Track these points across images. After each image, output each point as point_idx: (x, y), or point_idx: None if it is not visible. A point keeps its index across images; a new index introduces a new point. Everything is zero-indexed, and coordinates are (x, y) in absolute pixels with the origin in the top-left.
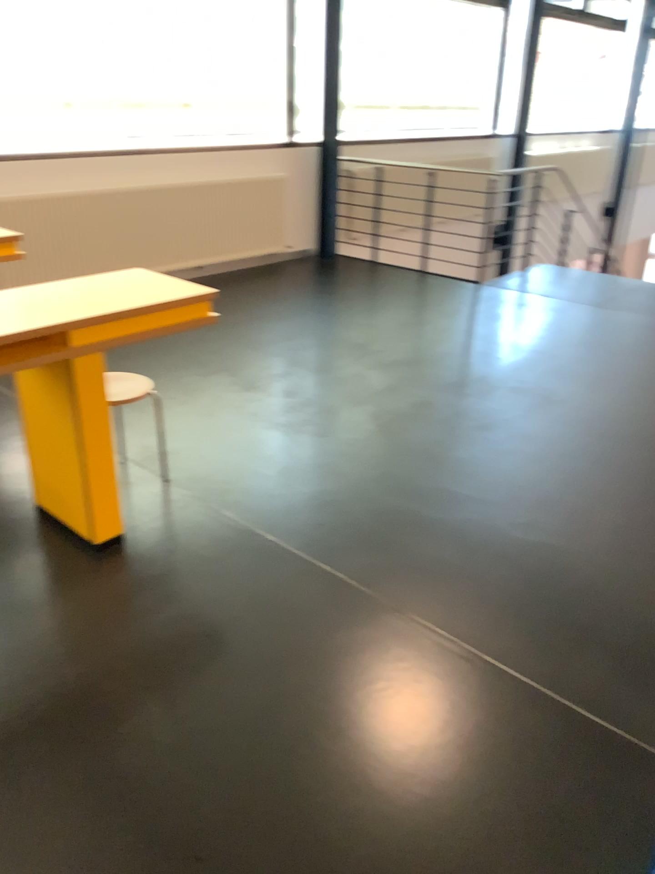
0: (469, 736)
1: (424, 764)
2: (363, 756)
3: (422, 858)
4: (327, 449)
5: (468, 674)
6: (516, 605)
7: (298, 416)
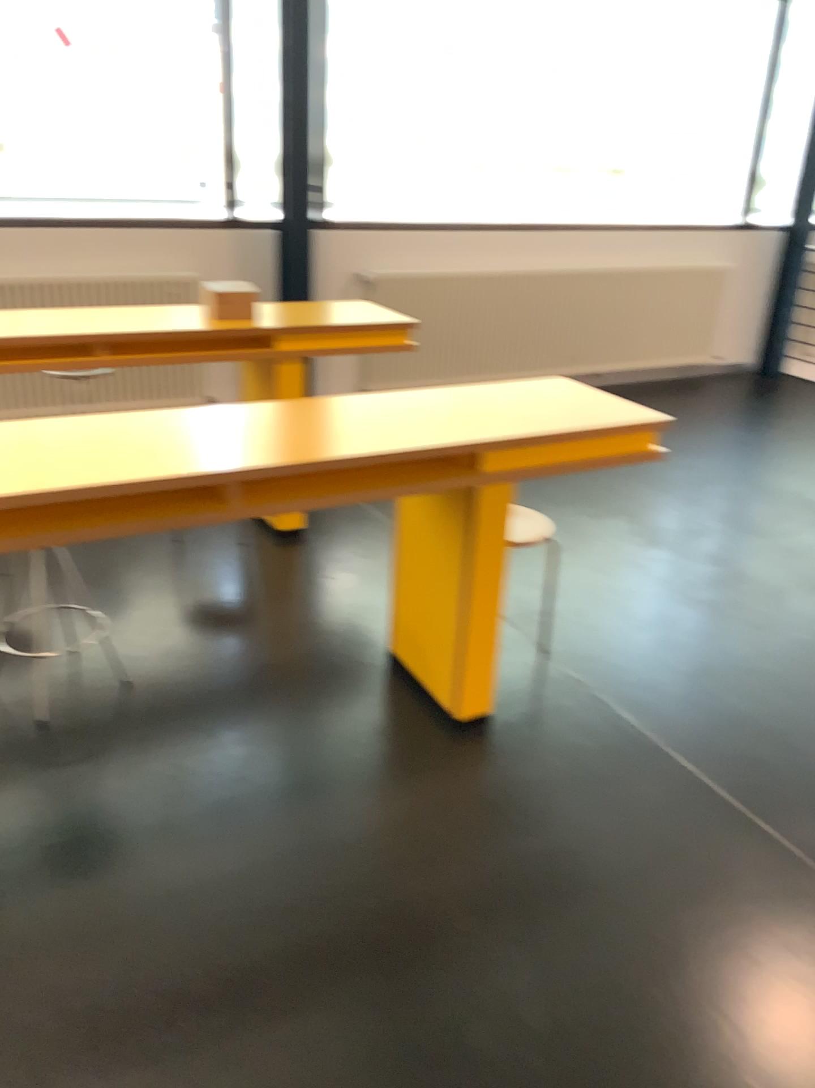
0: None
1: None
2: None
3: None
4: (770, 652)
5: None
6: None
7: (727, 595)
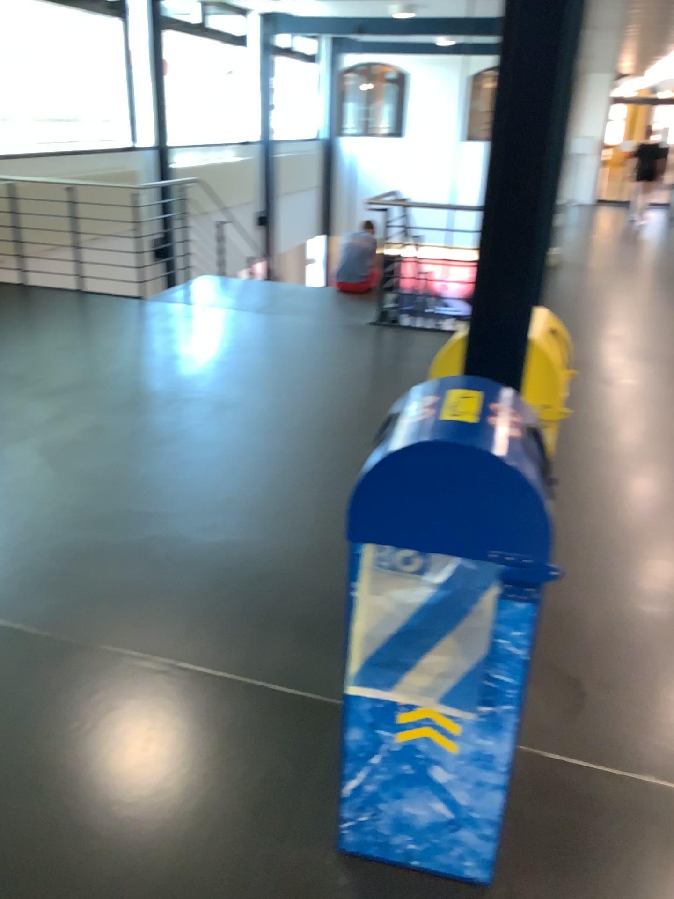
0: (173, 740)
1: (131, 781)
2: (65, 796)
3: (137, 871)
4: None
5: (167, 681)
6: (207, 604)
7: None
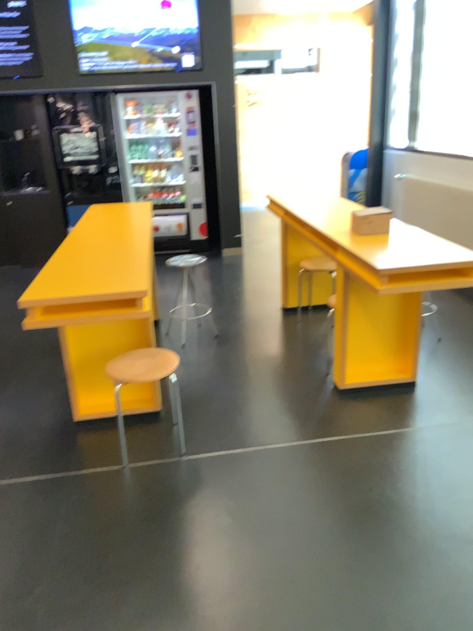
0: None
1: None
2: None
3: None
4: (15, 612)
5: None
6: None
7: None
